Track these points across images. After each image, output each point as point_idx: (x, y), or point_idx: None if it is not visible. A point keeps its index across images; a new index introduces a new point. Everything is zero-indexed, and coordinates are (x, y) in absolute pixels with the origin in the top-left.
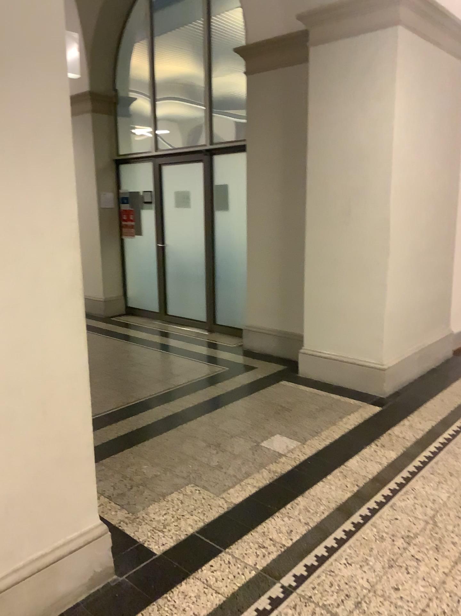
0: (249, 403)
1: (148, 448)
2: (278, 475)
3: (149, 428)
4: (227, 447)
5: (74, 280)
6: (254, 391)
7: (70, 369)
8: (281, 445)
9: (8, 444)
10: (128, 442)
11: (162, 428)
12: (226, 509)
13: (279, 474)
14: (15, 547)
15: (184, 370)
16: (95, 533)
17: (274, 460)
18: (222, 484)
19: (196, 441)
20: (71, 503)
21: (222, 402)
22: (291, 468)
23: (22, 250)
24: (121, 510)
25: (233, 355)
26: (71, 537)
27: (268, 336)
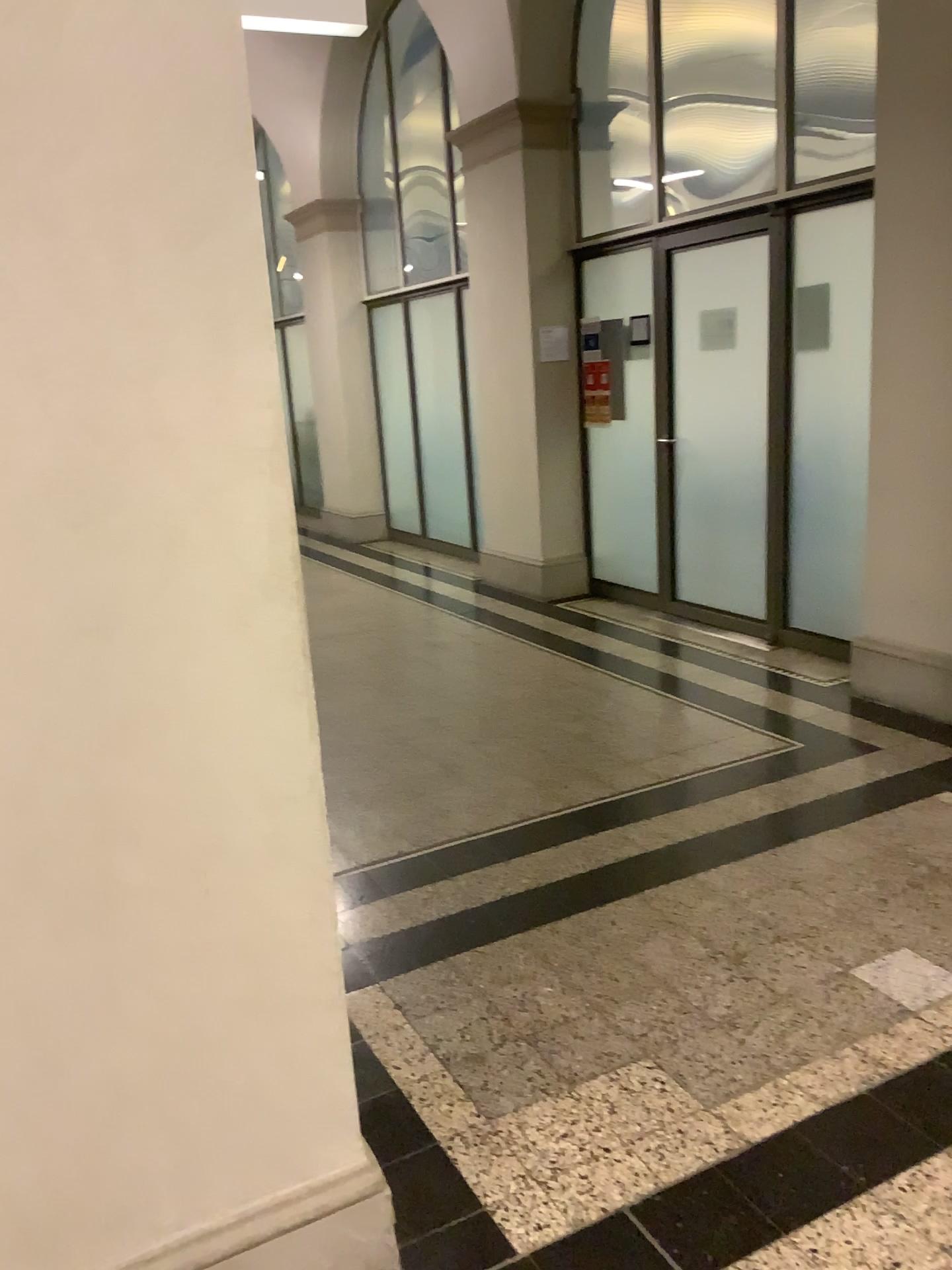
0: (841, 846)
1: (563, 944)
2: (889, 1077)
3: (577, 887)
4: (760, 971)
5: (274, 558)
6: (862, 814)
7: (263, 792)
8: (911, 986)
9: (102, 972)
10: (521, 920)
11: (608, 890)
12: (722, 1161)
13: (892, 1076)
14: (132, 1216)
15: (693, 742)
16: (344, 1197)
17: (883, 1027)
18: (727, 1080)
19: (684, 939)
20: (278, 1120)
21: (771, 837)
22: (932, 1062)
23: (115, 483)
24: (460, 1108)
25: (821, 710)
26: (280, 1202)
27: (920, 667)
